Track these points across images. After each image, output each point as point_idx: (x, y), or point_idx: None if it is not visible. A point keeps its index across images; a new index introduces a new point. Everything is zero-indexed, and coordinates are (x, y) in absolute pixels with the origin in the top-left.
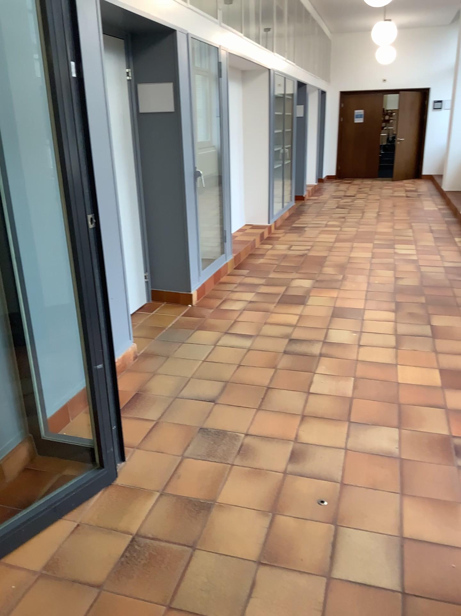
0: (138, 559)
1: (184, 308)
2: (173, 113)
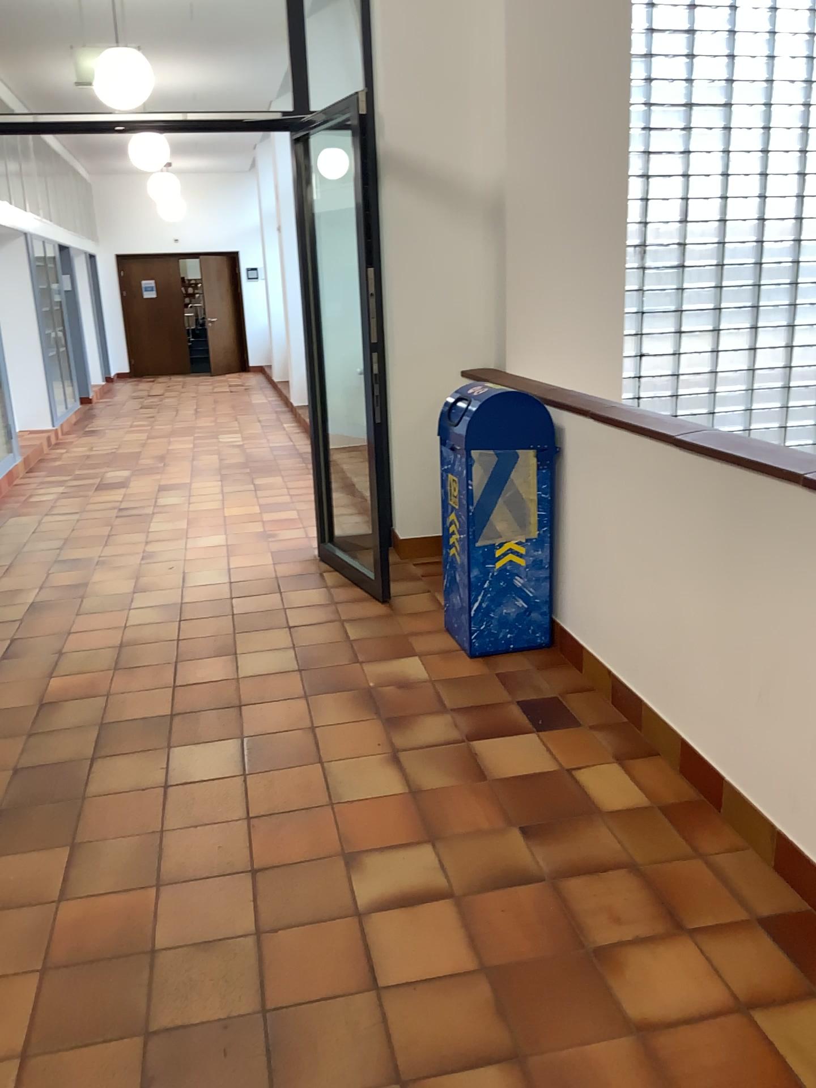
0: (44, 607)
1: None
2: None
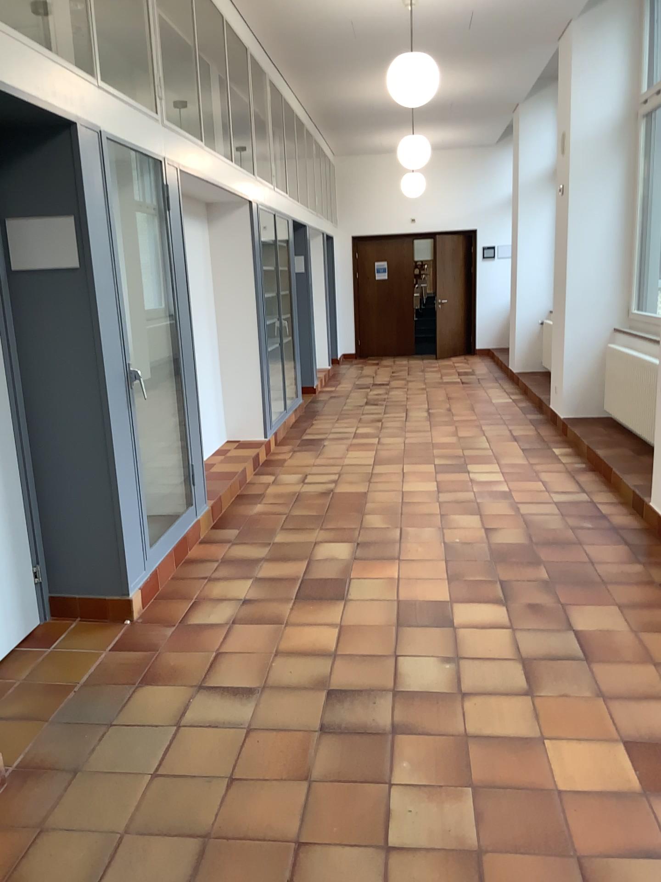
0: None
1: (116, 632)
2: (79, 270)
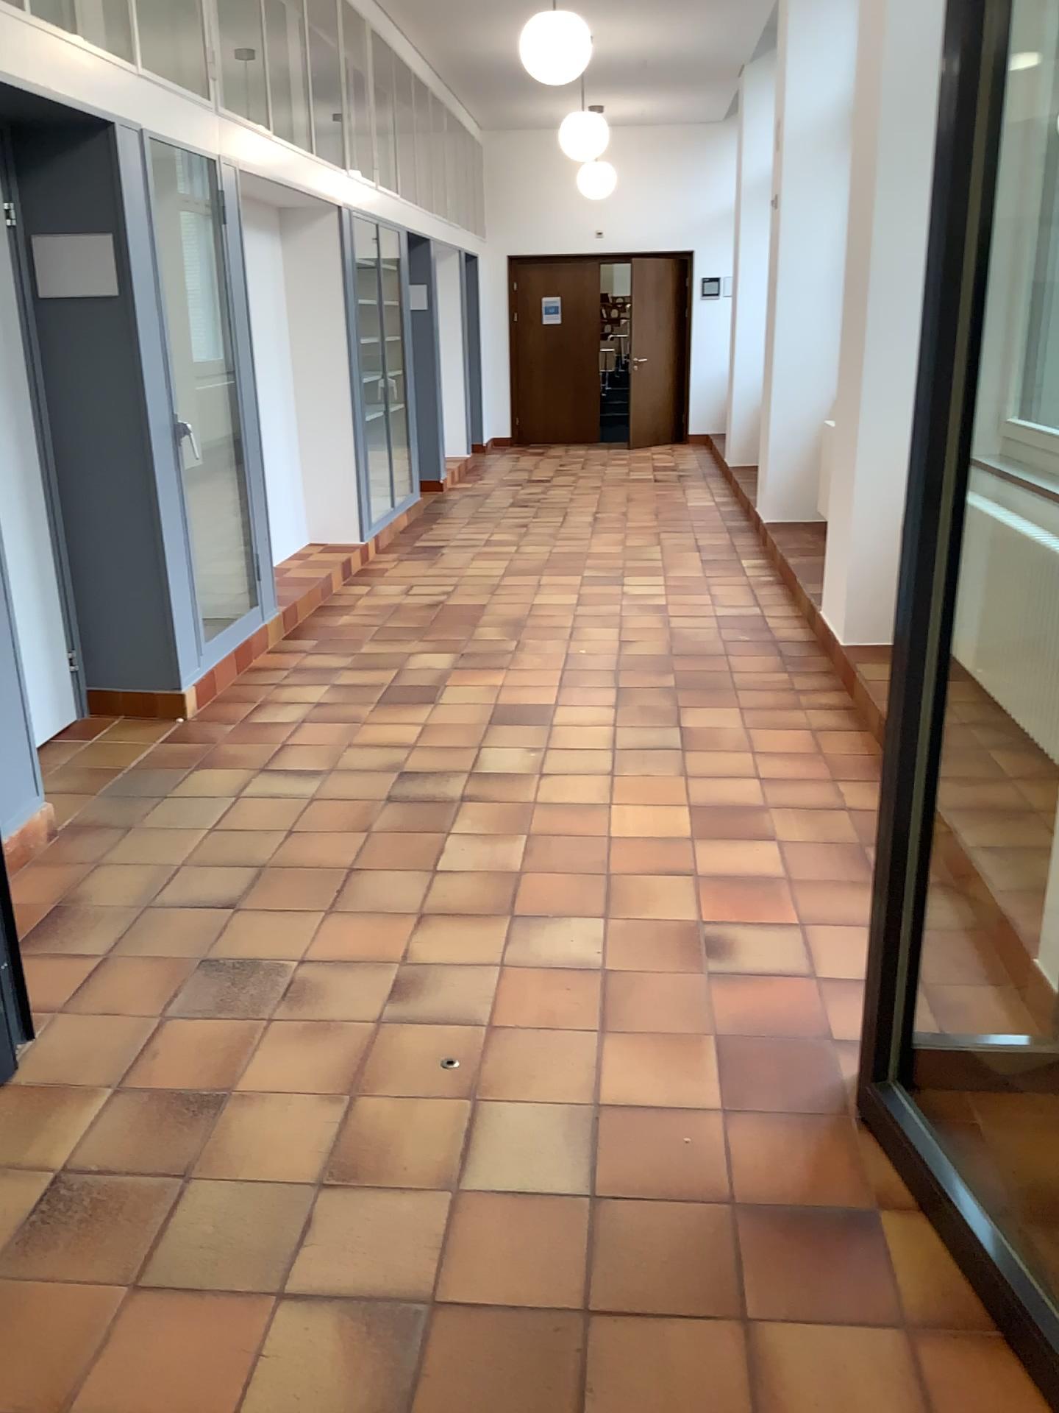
0: (69, 1213)
1: (167, 727)
2: (119, 301)
